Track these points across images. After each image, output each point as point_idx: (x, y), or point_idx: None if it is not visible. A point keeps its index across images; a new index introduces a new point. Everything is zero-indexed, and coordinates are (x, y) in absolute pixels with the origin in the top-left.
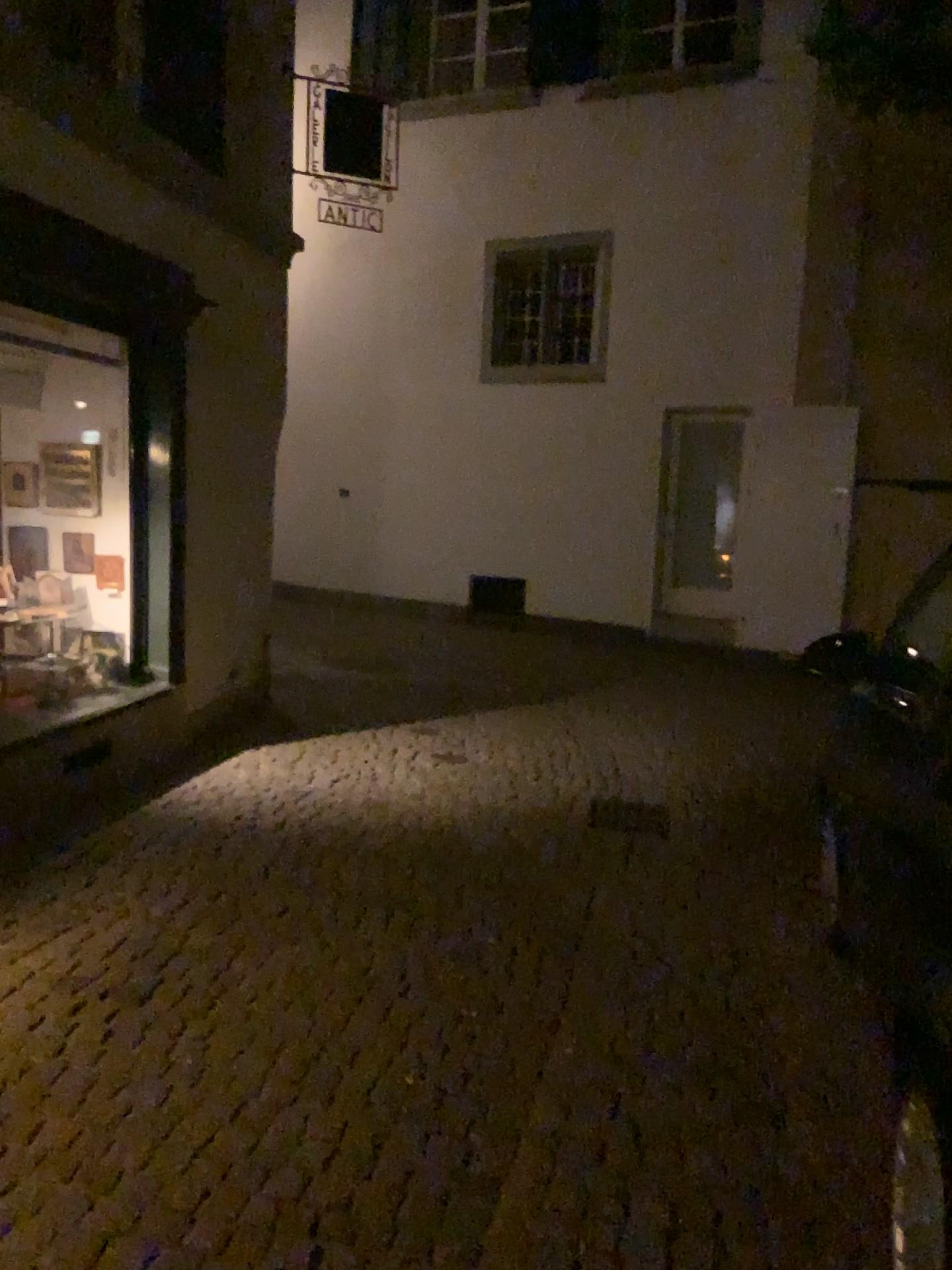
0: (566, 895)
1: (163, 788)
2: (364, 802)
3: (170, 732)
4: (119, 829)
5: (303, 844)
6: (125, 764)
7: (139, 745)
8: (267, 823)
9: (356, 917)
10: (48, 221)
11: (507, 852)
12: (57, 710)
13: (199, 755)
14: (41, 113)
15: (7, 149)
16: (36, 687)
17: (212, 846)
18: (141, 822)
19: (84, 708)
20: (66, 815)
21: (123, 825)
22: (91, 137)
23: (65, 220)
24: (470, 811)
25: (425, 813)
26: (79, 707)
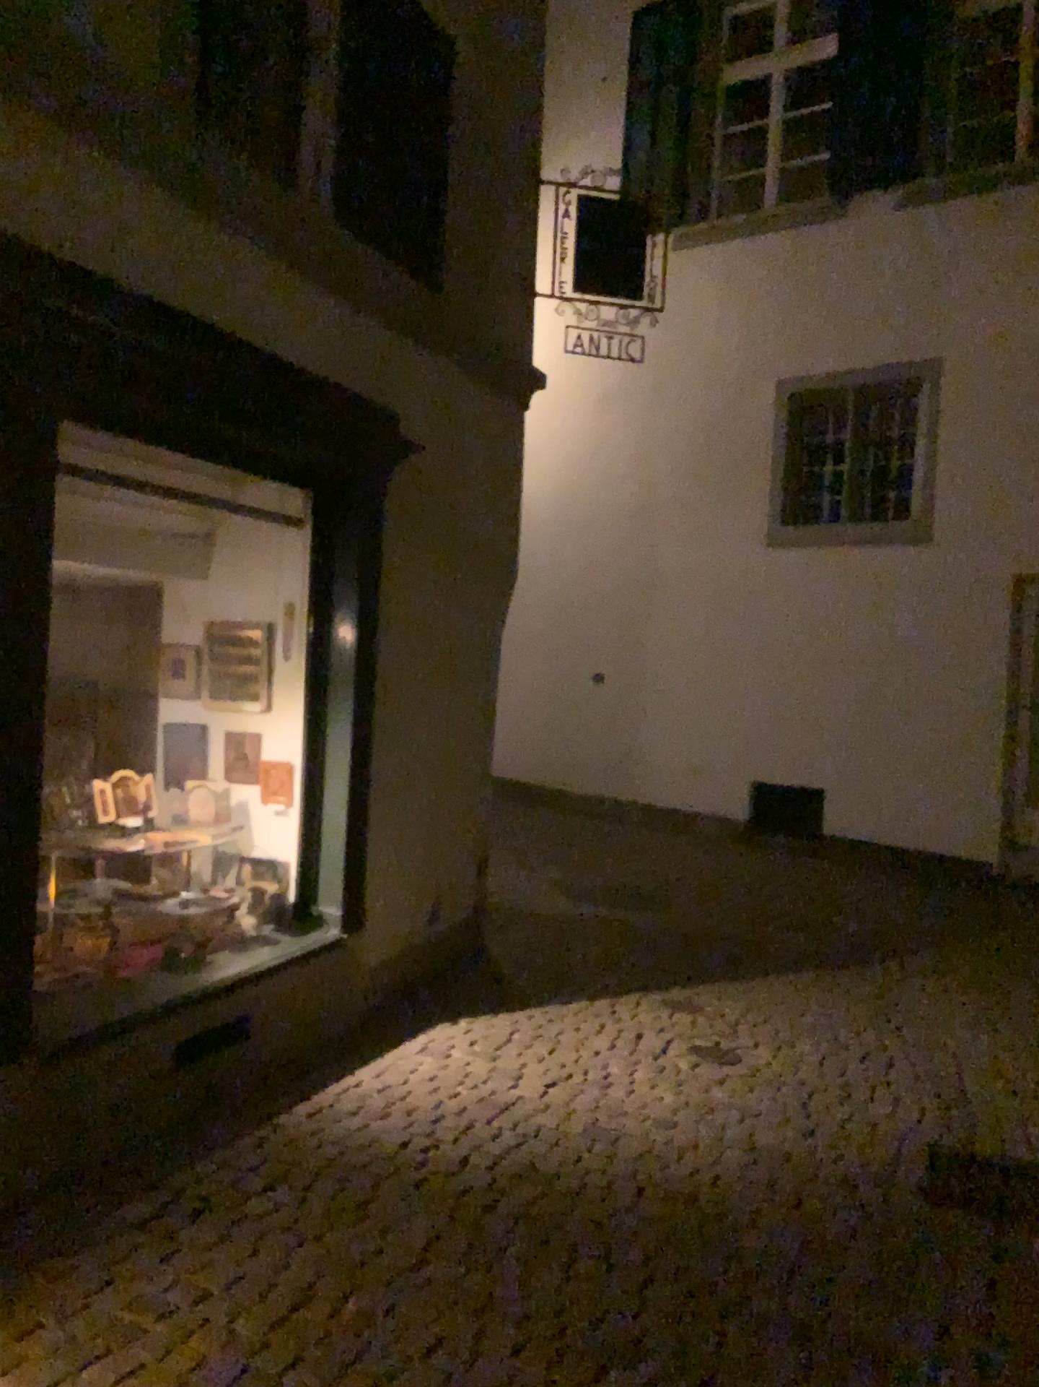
0: (892, 1356)
1: (315, 1086)
2: (586, 1130)
3: (342, 998)
4: (232, 1159)
5: (483, 1208)
6: (271, 1046)
7: (296, 1017)
8: (439, 1163)
9: (542, 1376)
10: (184, 337)
11: (795, 1246)
12: (176, 976)
13: (375, 1034)
14: (184, 204)
15: (127, 244)
16: (157, 941)
17: (352, 1203)
18: (267, 1147)
19: (216, 971)
20: (168, 1130)
21: (240, 1152)
22: (255, 238)
23: (210, 337)
24: (740, 1157)
25: (672, 1159)
26: (207, 971)
